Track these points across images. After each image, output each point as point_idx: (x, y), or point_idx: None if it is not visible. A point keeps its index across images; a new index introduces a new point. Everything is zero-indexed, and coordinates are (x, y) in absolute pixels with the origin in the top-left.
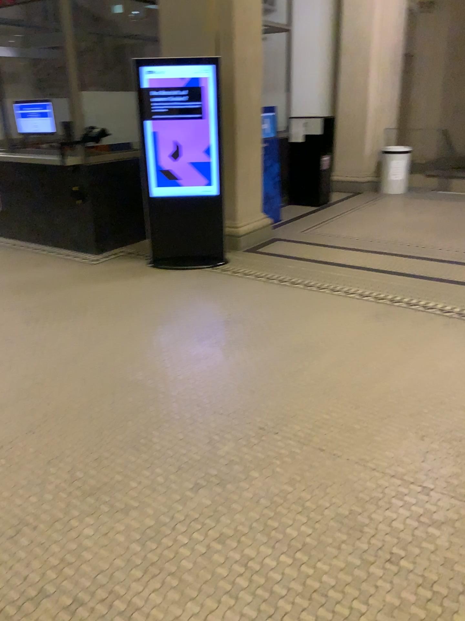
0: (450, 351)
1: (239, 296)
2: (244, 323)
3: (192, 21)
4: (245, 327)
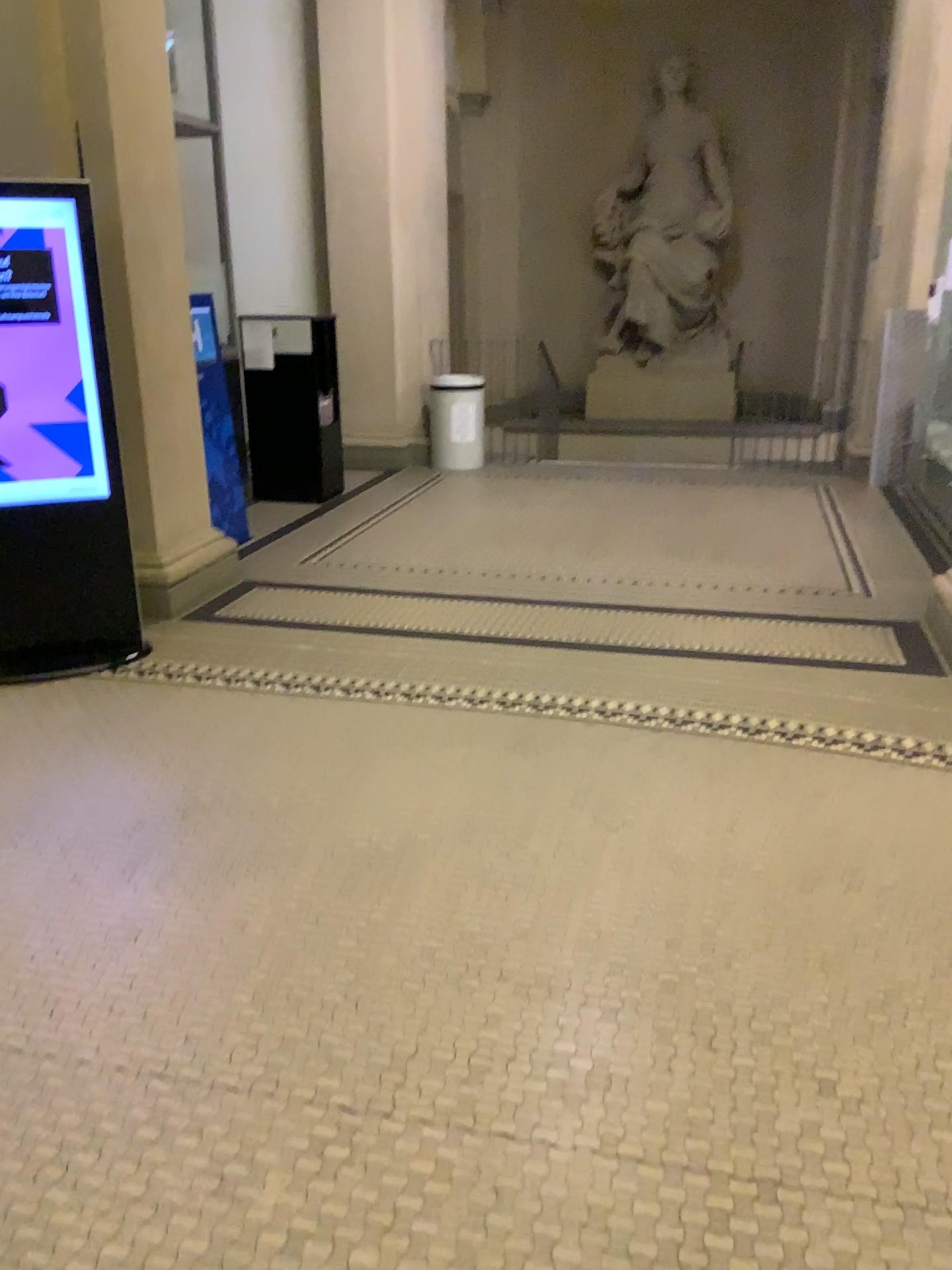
0: (688, 807)
1: (202, 737)
2: (232, 808)
3: (8, 98)
4: (238, 818)
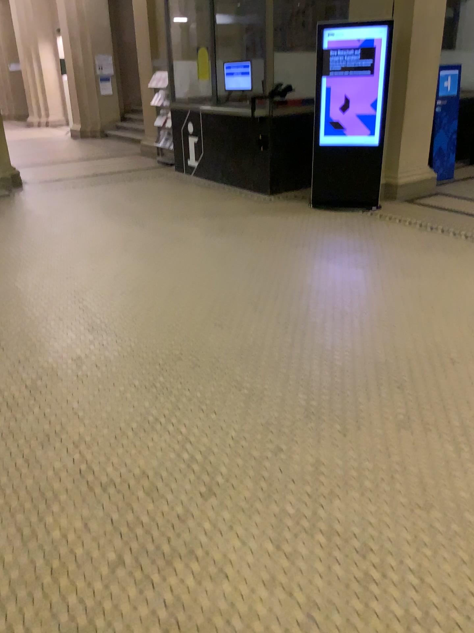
0: None
1: (378, 234)
2: (373, 253)
3: None
4: (372, 255)
